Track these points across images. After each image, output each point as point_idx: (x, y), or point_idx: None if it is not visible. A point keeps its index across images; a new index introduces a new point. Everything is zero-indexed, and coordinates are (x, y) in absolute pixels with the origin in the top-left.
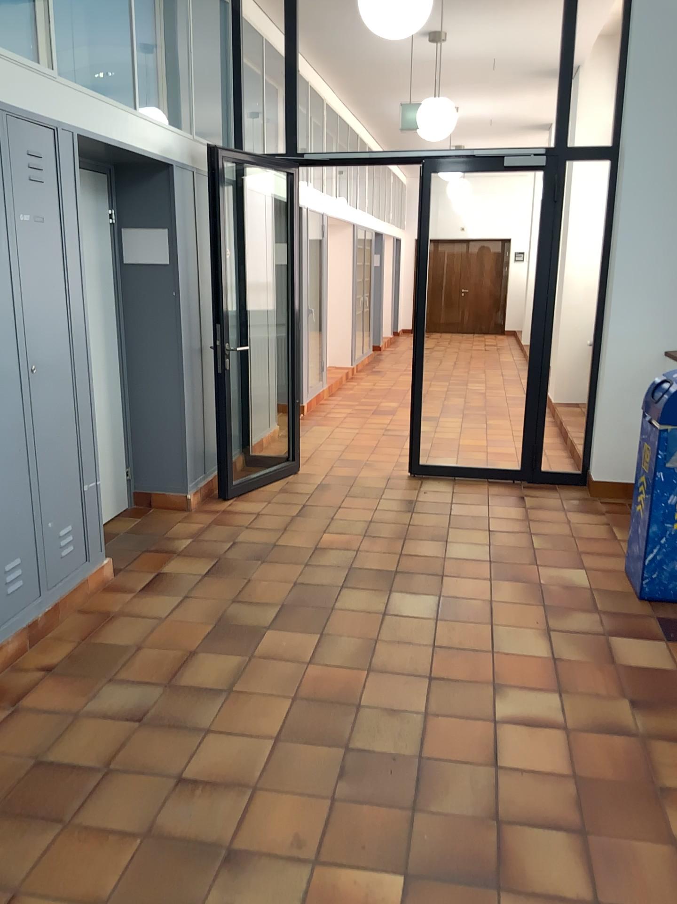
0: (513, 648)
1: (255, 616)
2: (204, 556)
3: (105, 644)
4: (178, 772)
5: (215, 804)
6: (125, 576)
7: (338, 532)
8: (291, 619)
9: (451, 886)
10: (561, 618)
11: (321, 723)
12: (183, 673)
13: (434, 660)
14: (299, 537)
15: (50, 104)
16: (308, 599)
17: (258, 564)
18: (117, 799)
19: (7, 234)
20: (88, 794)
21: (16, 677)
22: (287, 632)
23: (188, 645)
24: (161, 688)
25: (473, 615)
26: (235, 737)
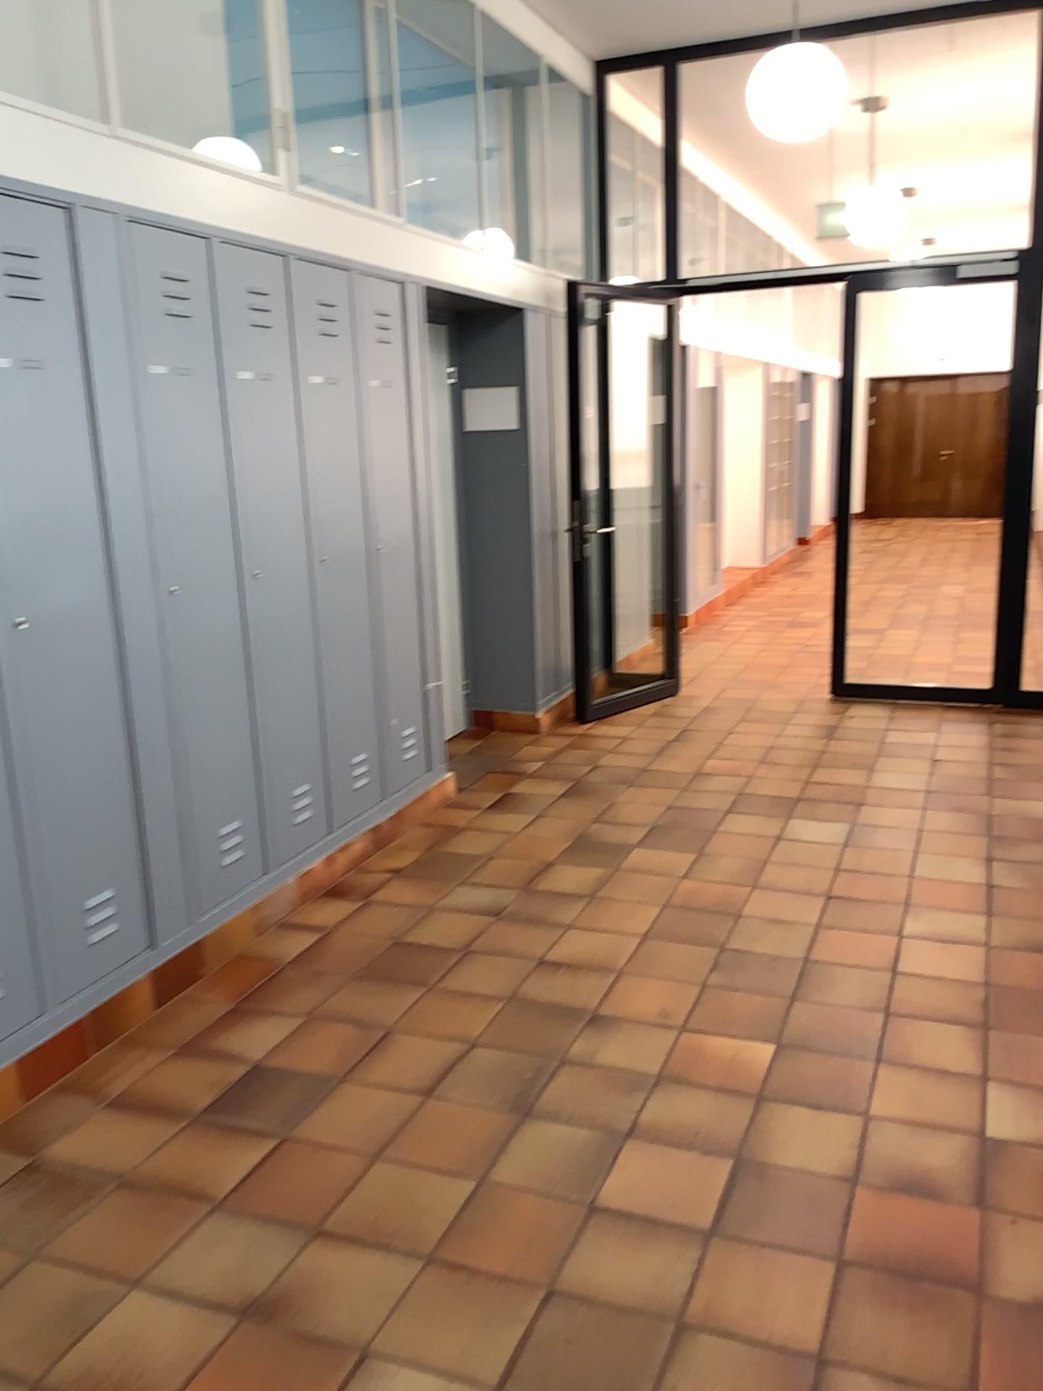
0: (936, 874)
1: (623, 835)
2: (560, 780)
3: (454, 854)
4: (539, 958)
5: (579, 983)
6: (470, 795)
7: (729, 758)
8: (665, 840)
9: (825, 1055)
10: (1006, 847)
11: (695, 929)
12: (542, 881)
13: (835, 881)
14: (677, 763)
15: (399, 258)
16: (687, 823)
17: (627, 788)
18: (480, 973)
19: (357, 401)
20: (450, 969)
21: (363, 877)
22: (660, 850)
23: (545, 858)
24: (518, 893)
25: (892, 842)
26: (600, 935)
